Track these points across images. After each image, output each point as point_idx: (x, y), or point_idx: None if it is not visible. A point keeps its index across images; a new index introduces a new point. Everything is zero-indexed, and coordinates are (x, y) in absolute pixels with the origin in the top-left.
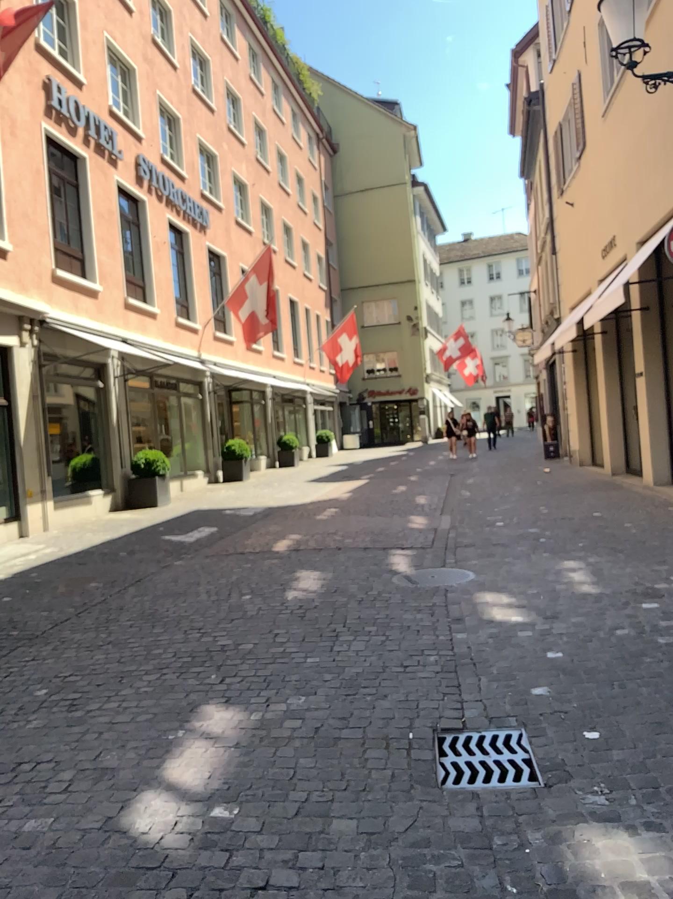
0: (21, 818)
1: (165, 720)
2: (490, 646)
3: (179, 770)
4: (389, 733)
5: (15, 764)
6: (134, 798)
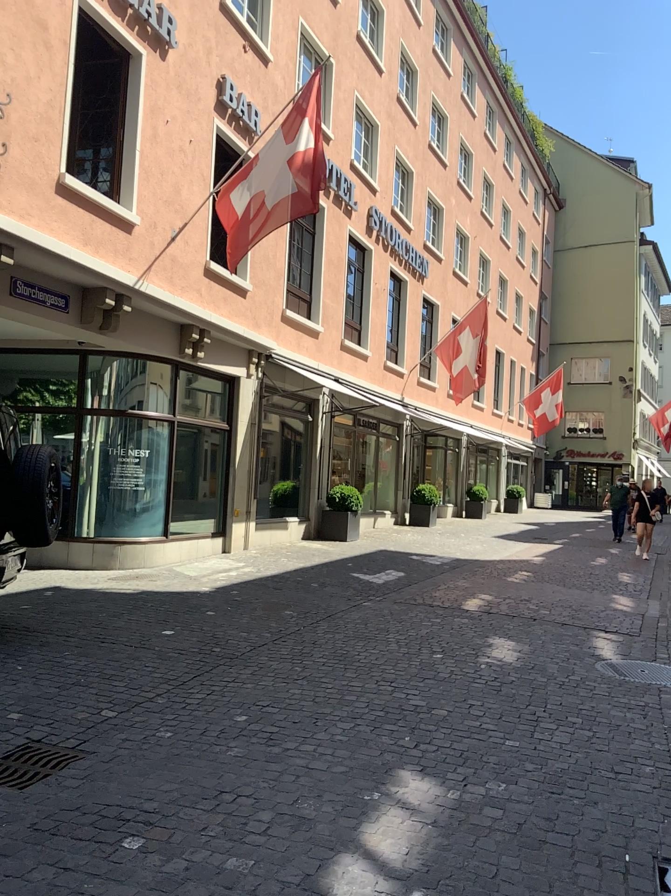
0: (224, 854)
1: (360, 778)
2: None
3: (376, 839)
4: (602, 850)
5: (218, 791)
6: (332, 859)
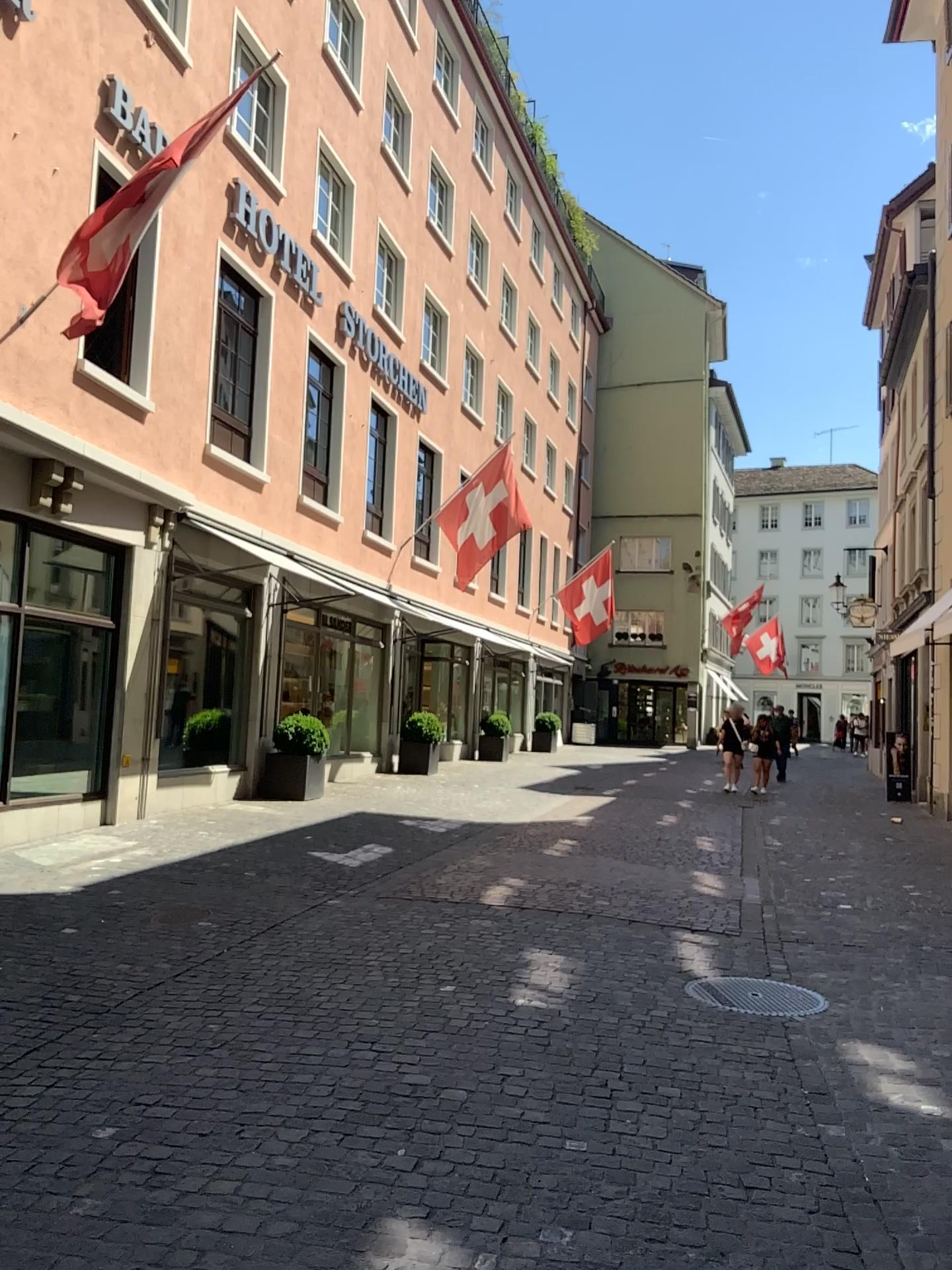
0: None
1: (317, 1248)
2: (896, 1166)
3: None
4: None
5: None
6: None
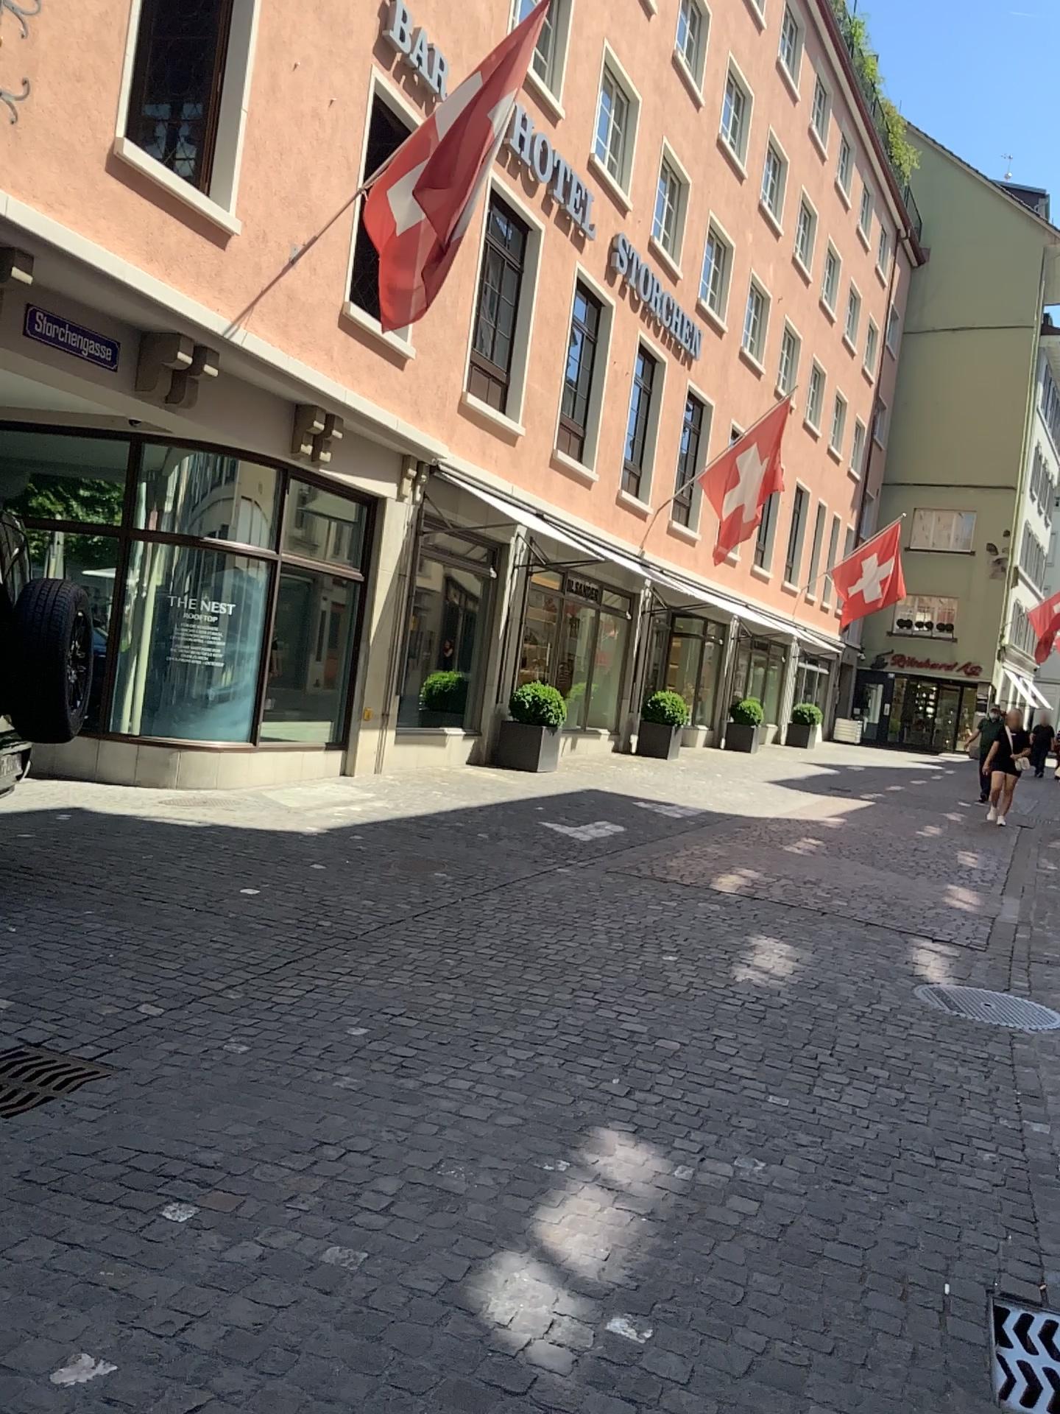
0: (323, 1239)
1: (539, 1138)
2: None
3: (560, 1232)
4: (908, 1274)
5: (317, 1142)
6: (490, 1259)
